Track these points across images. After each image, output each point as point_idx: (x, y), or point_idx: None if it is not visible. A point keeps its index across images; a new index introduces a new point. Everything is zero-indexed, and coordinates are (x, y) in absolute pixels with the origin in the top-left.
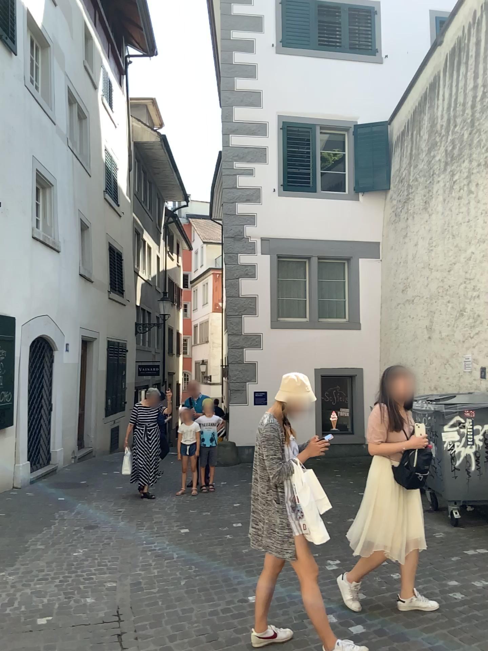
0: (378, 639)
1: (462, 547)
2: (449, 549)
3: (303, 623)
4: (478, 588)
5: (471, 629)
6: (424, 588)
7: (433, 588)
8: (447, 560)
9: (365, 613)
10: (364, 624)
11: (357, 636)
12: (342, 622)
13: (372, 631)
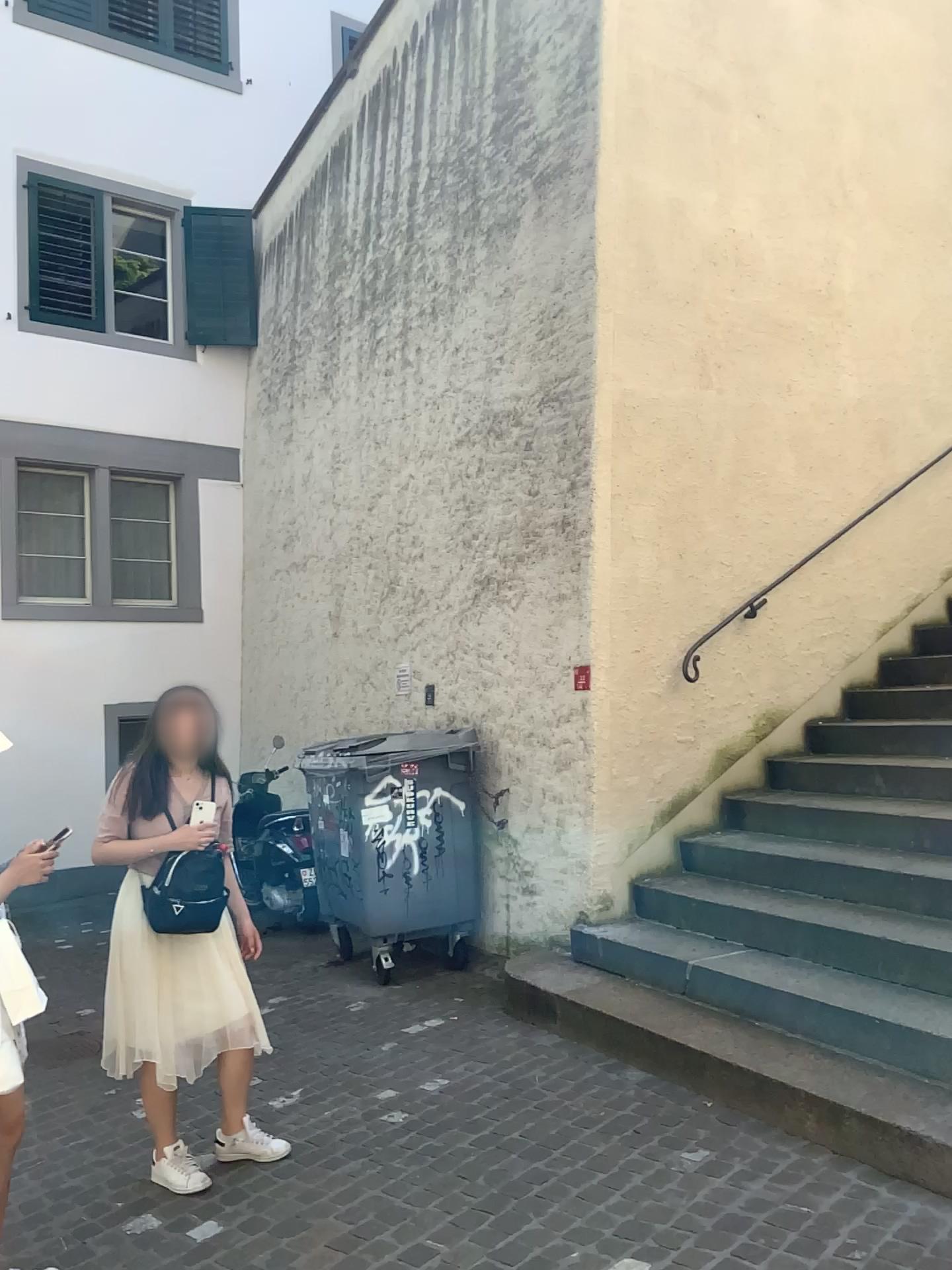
0: (249, 1243)
1: (400, 1022)
2: (377, 1031)
3: (85, 1249)
4: (432, 1093)
5: (425, 1175)
6: (336, 1115)
7: (353, 1112)
8: (375, 1052)
9: (221, 1194)
10: (219, 1219)
11: (205, 1249)
12: (172, 1225)
13: (236, 1229)
